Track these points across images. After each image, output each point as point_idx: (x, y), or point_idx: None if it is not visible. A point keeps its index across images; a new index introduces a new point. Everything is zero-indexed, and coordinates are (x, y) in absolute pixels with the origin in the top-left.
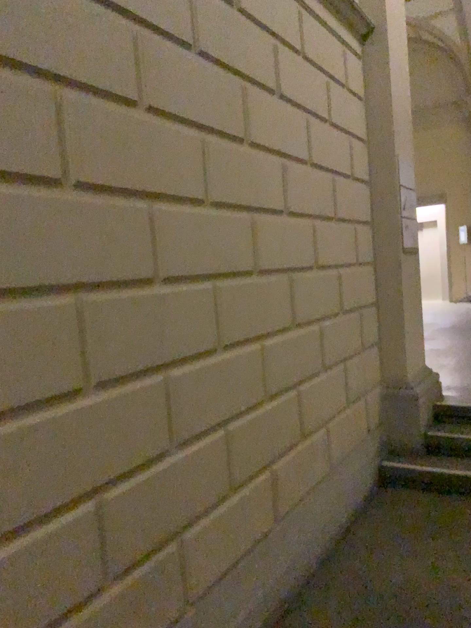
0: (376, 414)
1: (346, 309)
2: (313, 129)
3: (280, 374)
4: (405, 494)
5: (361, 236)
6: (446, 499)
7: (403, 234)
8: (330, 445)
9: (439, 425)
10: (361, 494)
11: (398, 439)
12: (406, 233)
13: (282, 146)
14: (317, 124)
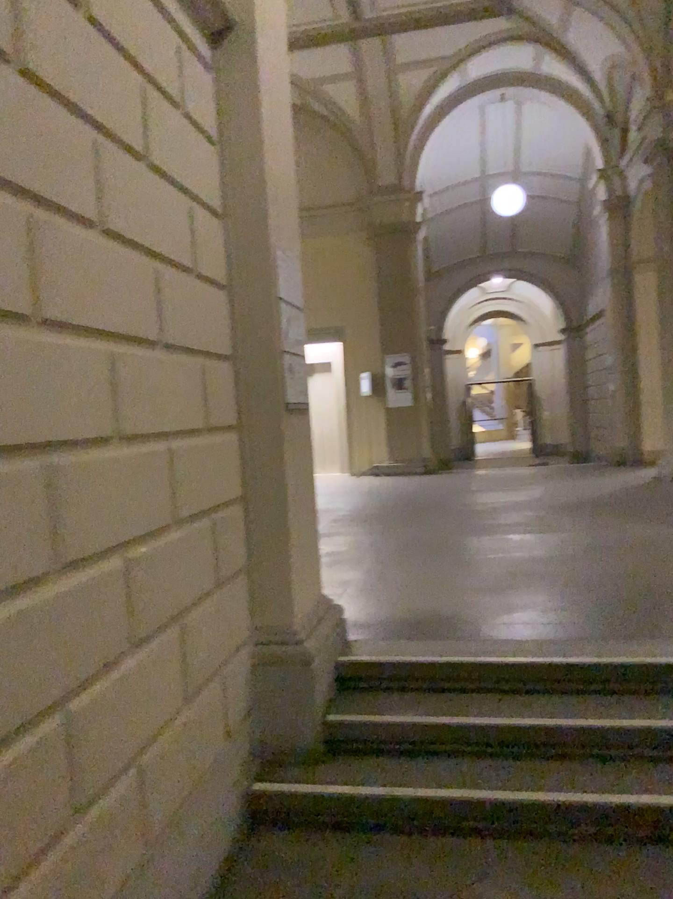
0: (242, 698)
1: (182, 517)
2: (111, 166)
3: (14, 689)
4: (293, 844)
5: (213, 380)
6: (361, 844)
7: (286, 379)
8: (147, 799)
9: (345, 700)
10: (213, 865)
11: (279, 735)
12: (290, 377)
13: (30, 179)
14: (120, 158)
